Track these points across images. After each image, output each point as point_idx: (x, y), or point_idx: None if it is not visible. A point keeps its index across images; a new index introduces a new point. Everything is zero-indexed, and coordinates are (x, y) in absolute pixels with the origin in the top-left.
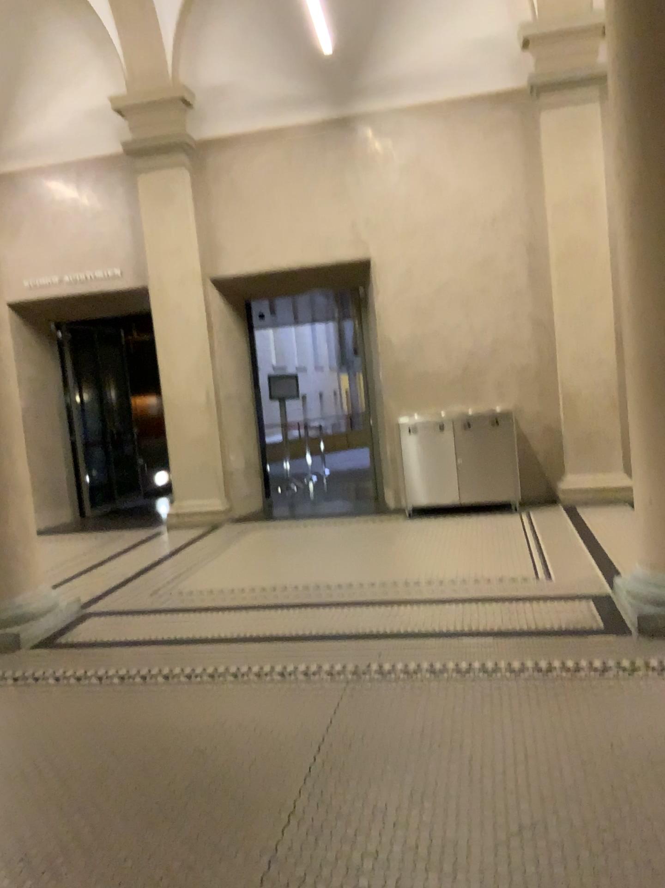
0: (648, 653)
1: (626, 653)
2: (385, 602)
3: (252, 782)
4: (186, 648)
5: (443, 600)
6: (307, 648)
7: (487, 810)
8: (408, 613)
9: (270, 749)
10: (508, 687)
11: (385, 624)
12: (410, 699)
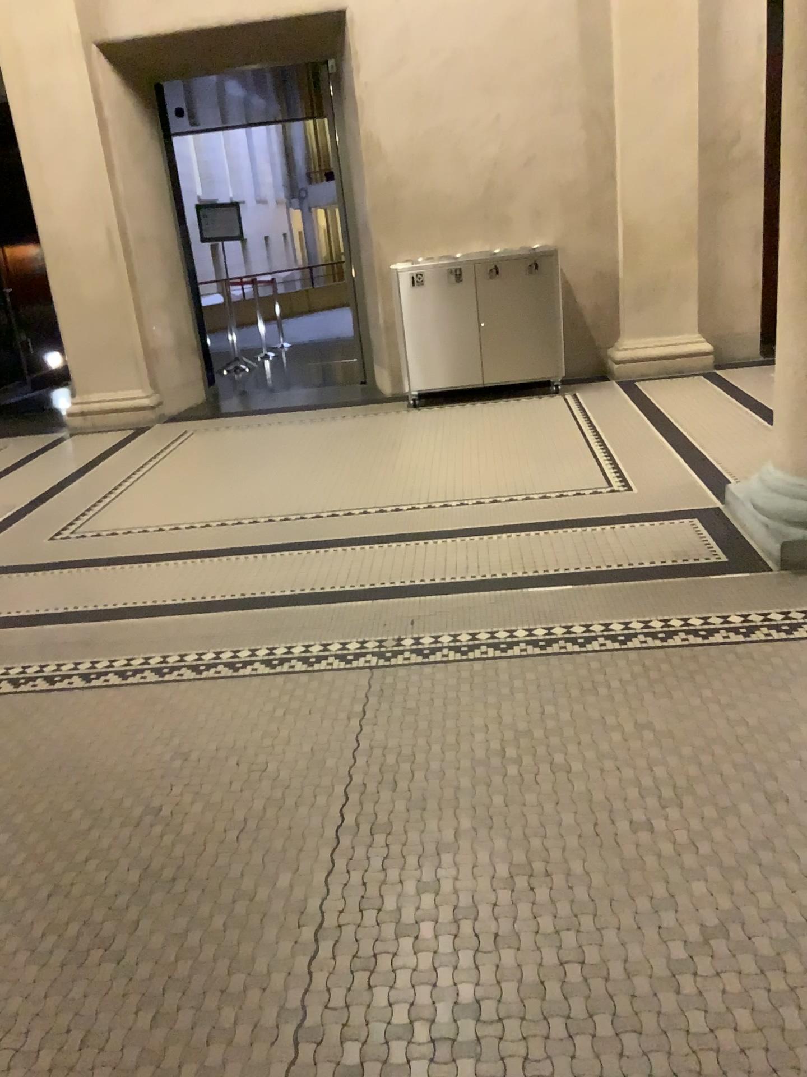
0: (801, 600)
1: (769, 601)
2: (402, 534)
3: (244, 868)
4: (113, 623)
5: (487, 527)
6: (298, 614)
7: (639, 898)
8: (438, 550)
9: (266, 801)
10: (615, 667)
11: (409, 570)
12: (470, 695)
